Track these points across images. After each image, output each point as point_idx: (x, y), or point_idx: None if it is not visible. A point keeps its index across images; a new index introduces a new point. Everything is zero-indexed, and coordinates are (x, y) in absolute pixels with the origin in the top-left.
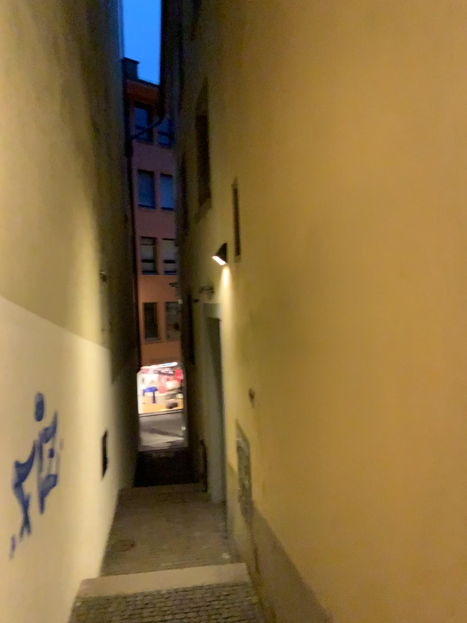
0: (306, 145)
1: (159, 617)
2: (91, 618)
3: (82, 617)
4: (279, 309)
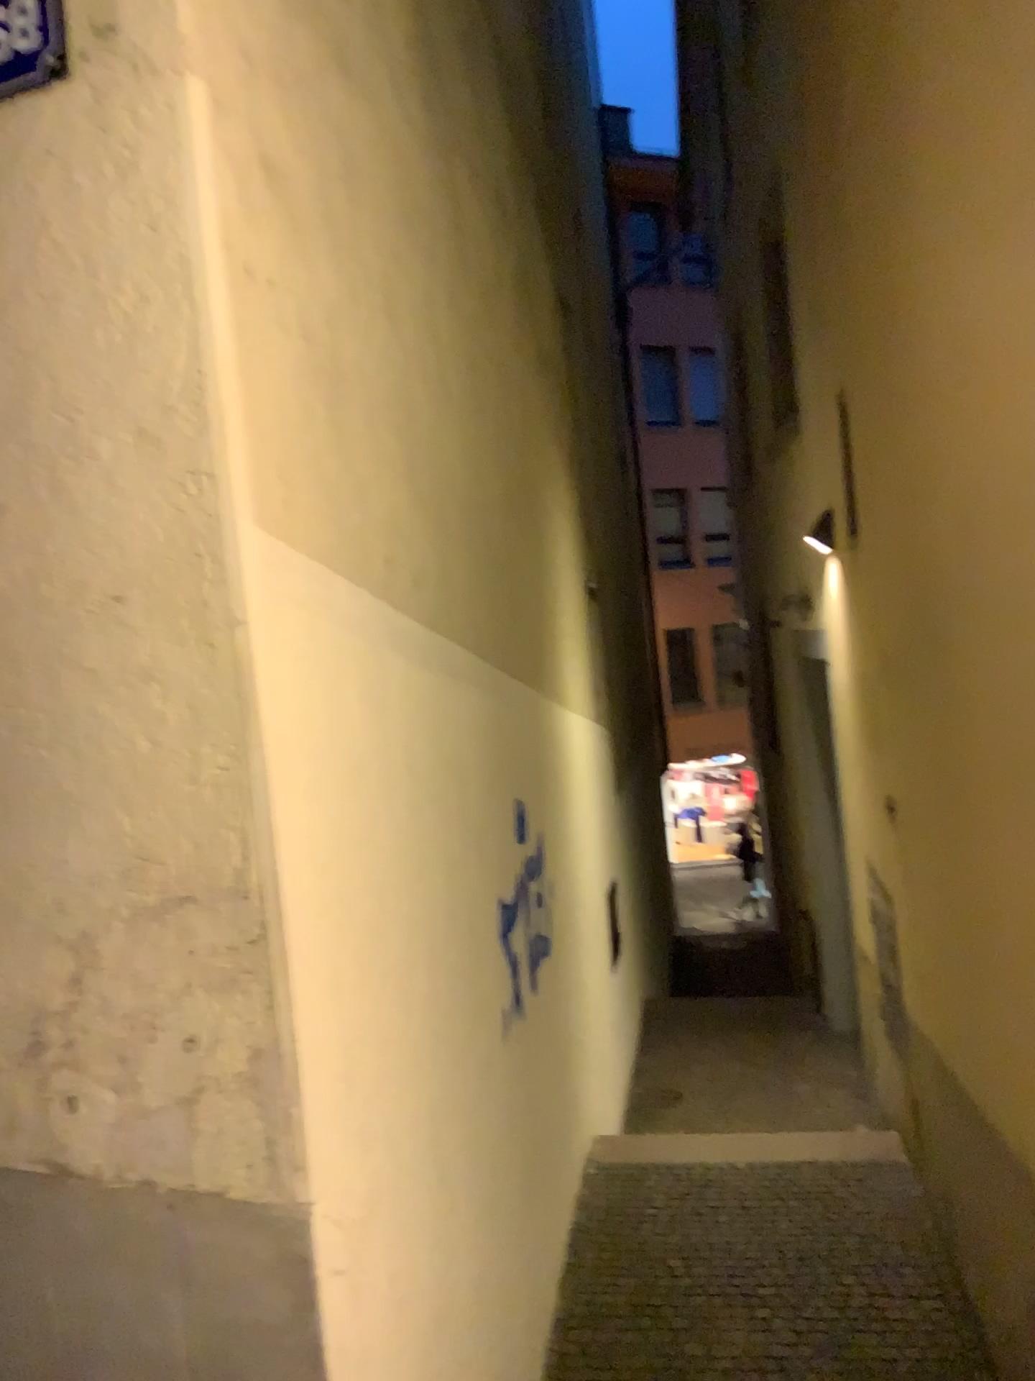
0: (948, 362)
1: (735, 1200)
2: (615, 1190)
3: (600, 1187)
4: (927, 640)
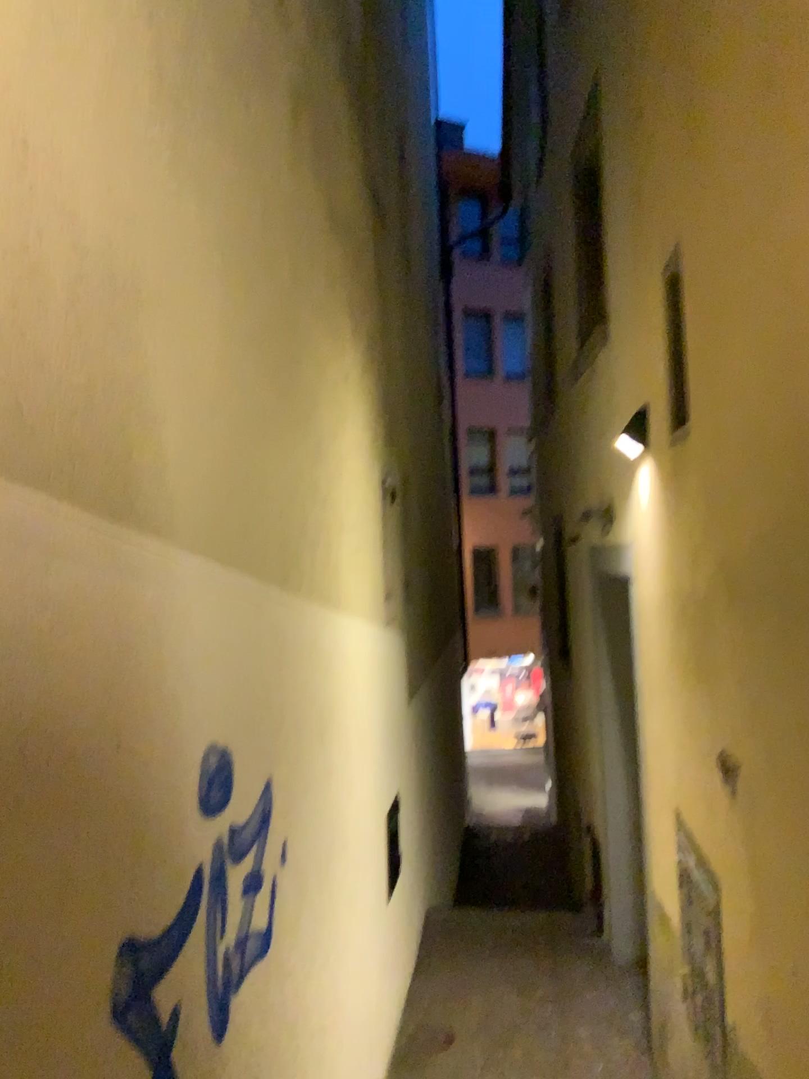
0: None
1: None
2: None
3: None
4: None
